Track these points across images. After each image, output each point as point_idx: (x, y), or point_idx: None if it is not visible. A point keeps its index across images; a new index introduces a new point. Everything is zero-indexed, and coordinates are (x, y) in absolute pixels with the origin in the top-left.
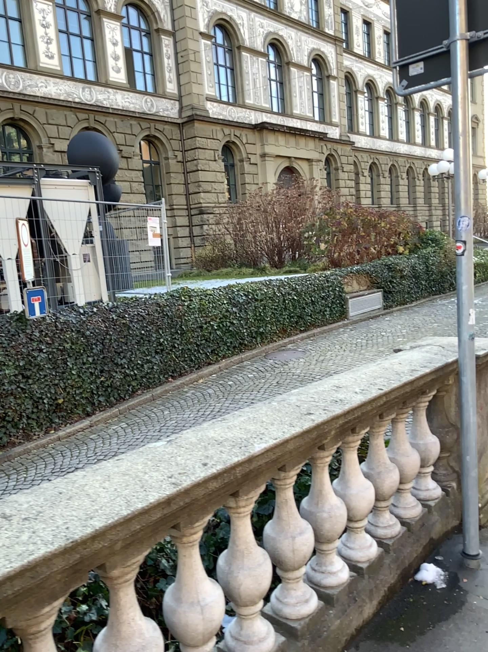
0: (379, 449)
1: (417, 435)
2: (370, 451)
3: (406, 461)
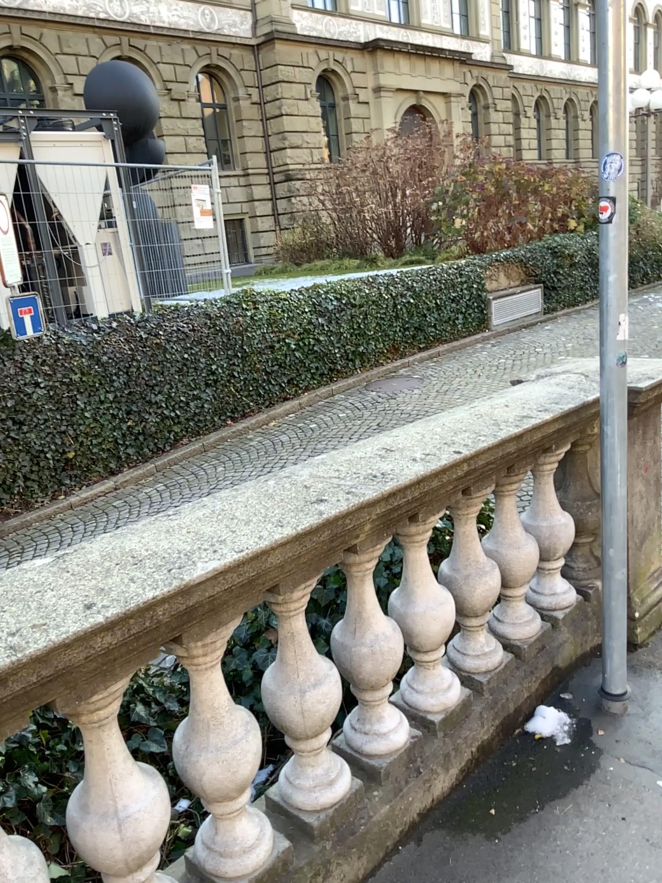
0: (468, 548)
1: (537, 520)
2: (454, 549)
3: (518, 562)
